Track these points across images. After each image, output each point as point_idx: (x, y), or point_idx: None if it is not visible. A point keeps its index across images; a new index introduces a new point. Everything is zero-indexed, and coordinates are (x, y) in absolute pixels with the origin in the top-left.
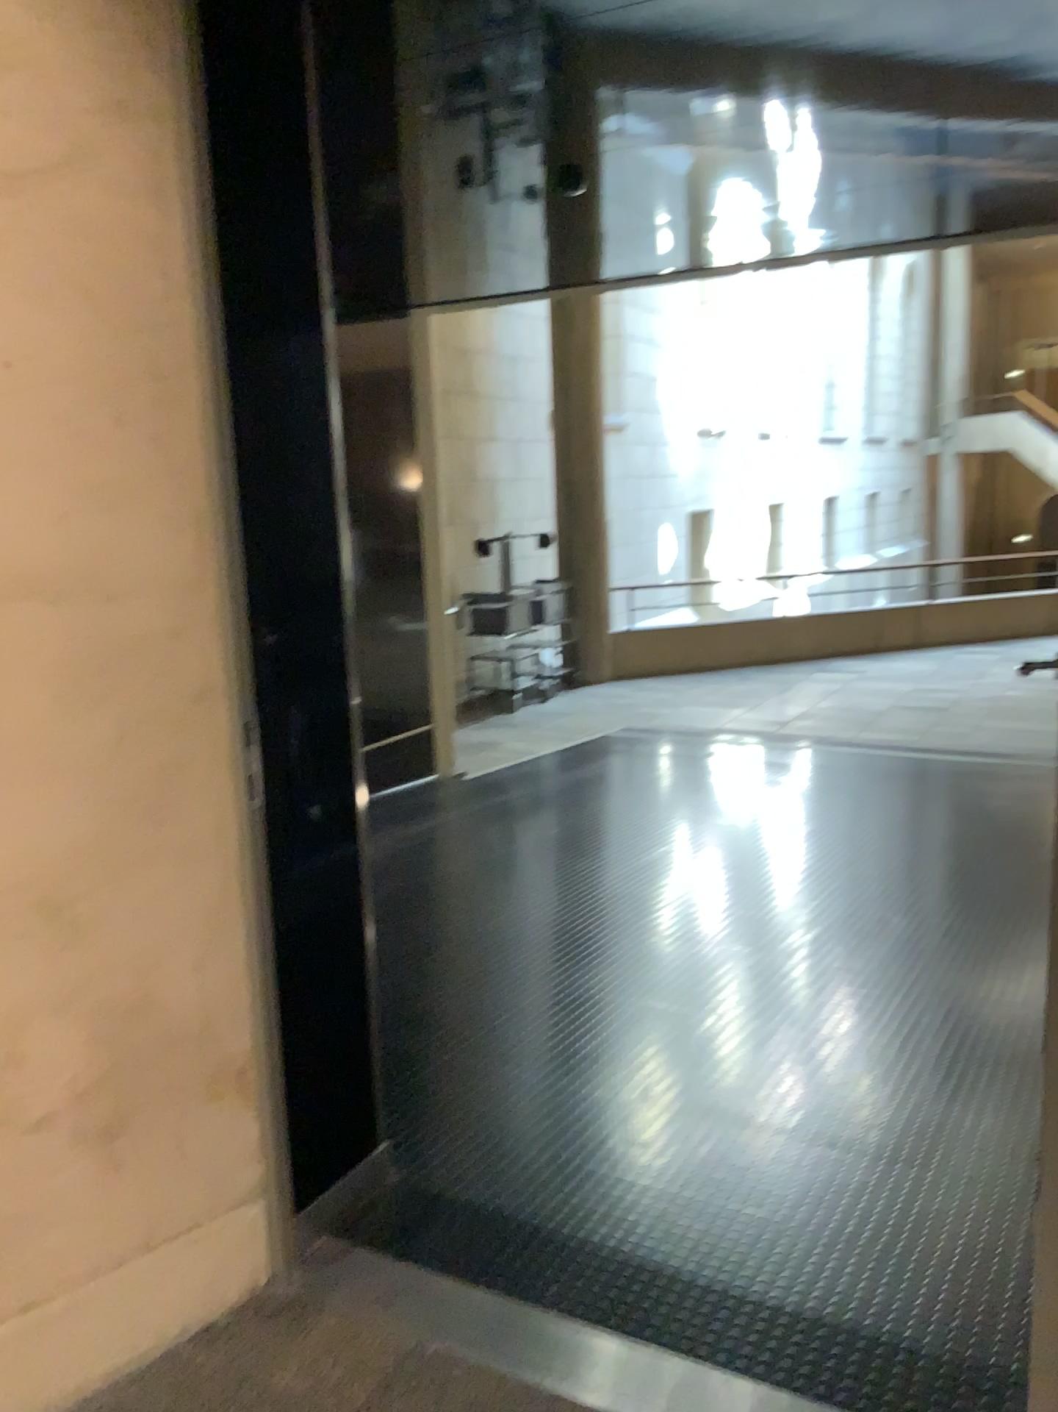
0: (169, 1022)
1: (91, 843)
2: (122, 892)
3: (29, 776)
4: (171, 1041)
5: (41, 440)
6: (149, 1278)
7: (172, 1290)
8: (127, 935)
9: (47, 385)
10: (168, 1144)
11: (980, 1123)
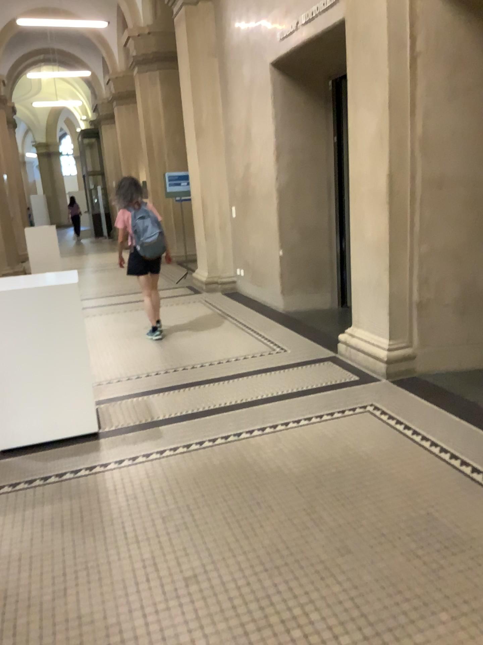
0: (478, 289)
1: (466, 242)
2: (471, 255)
3: (454, 225)
4: (478, 294)
5: (467, 148)
6: (466, 350)
7: (471, 355)
8: (471, 265)
9: (470, 135)
10: (474, 319)
11: None
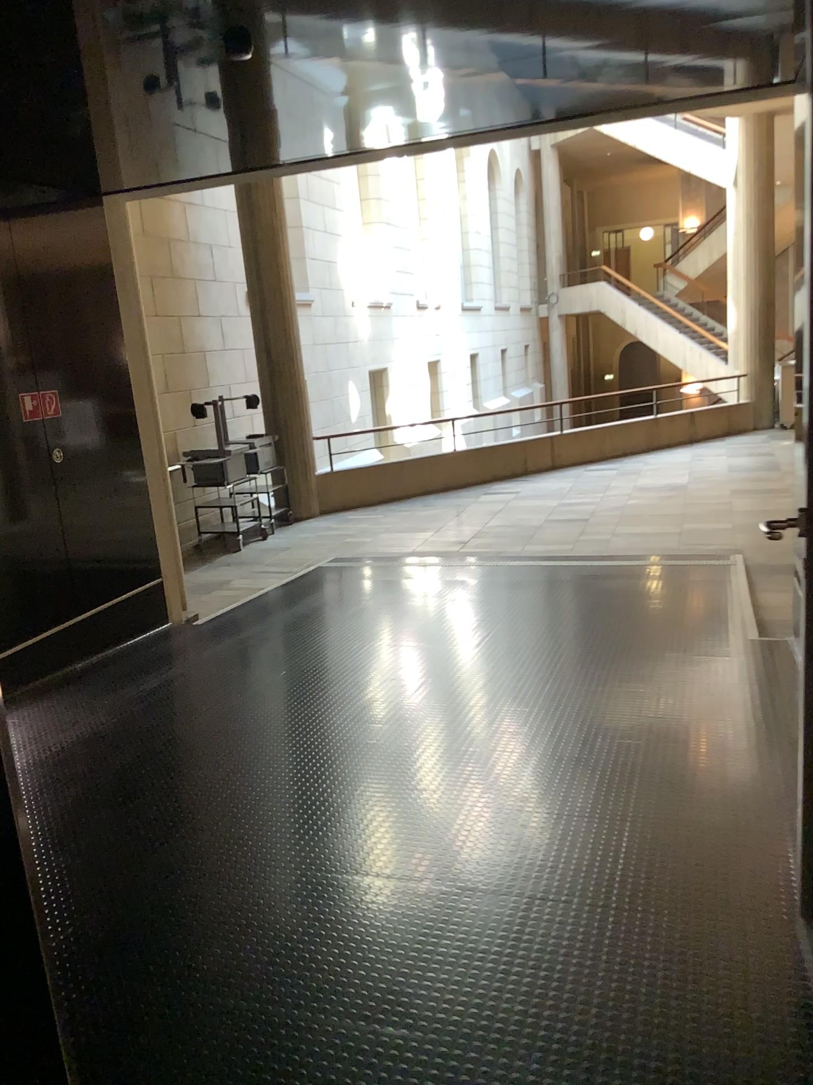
0: None
1: None
2: None
3: None
4: None
5: None
6: None
7: None
8: None
9: None
10: None
11: (747, 1001)
